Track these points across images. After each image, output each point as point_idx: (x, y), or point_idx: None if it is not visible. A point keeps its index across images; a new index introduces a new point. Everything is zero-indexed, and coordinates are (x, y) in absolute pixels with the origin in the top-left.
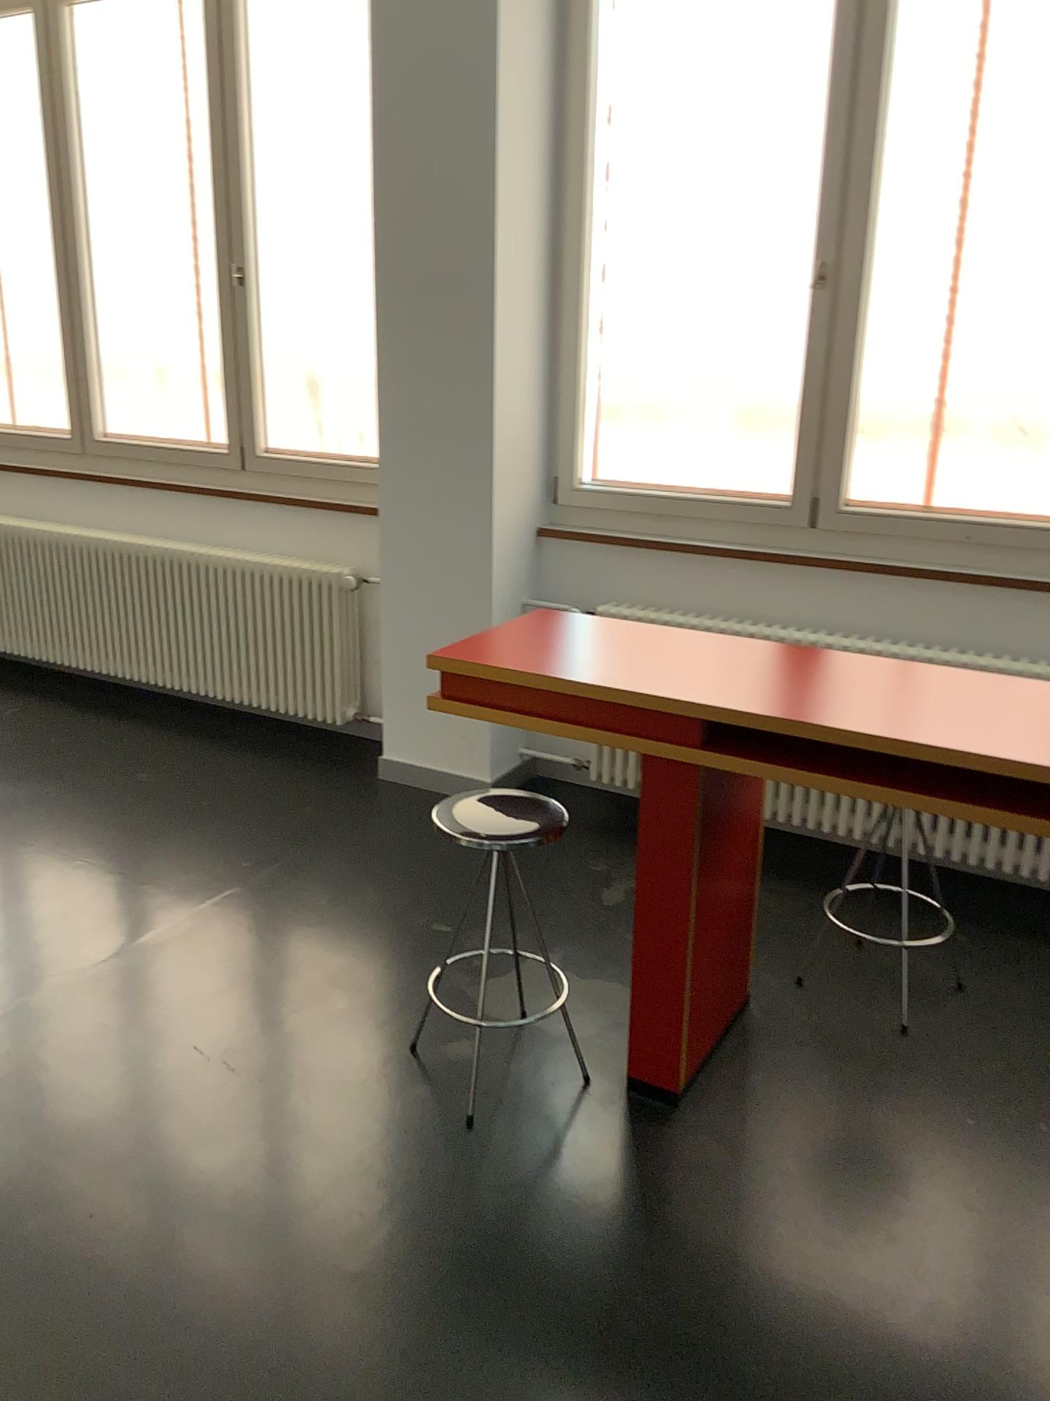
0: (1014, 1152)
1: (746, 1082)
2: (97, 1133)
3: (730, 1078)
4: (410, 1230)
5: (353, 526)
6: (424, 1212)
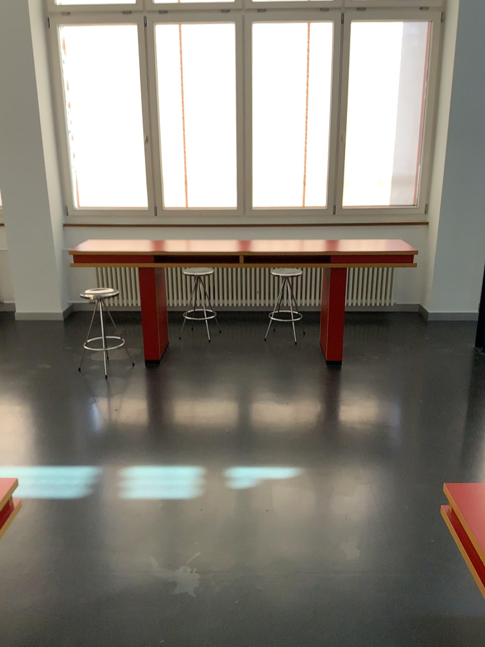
0: (242, 354)
1: (175, 356)
2: None
3: (171, 356)
4: (105, 395)
5: None
6: (106, 391)
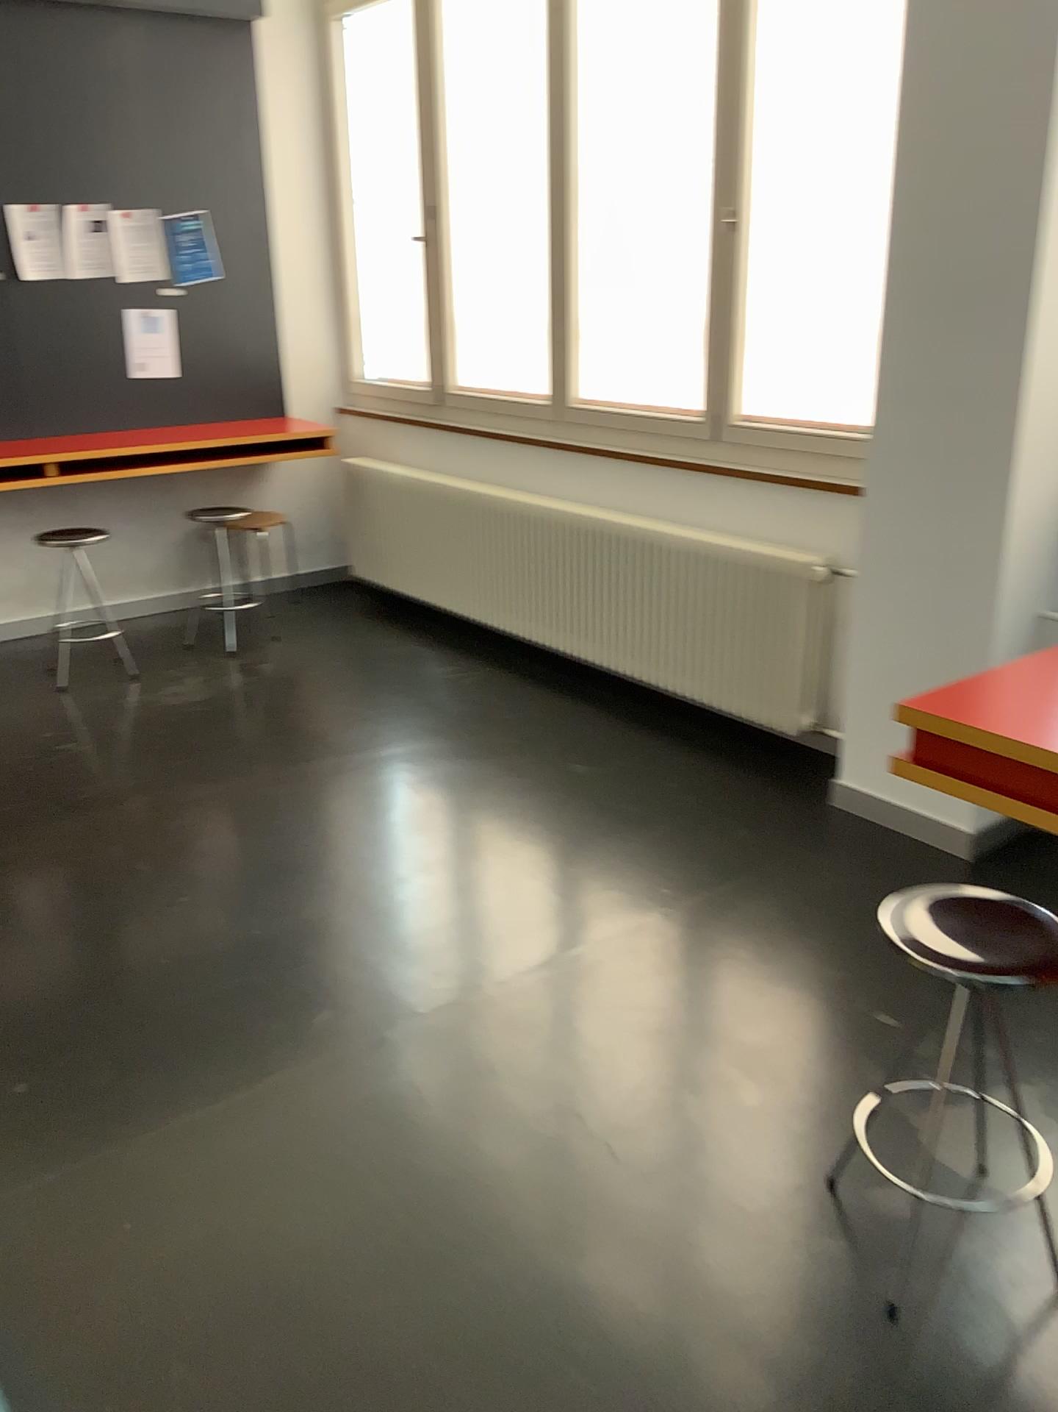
0: None
1: None
2: (457, 1209)
3: None
4: None
5: (831, 509)
6: None
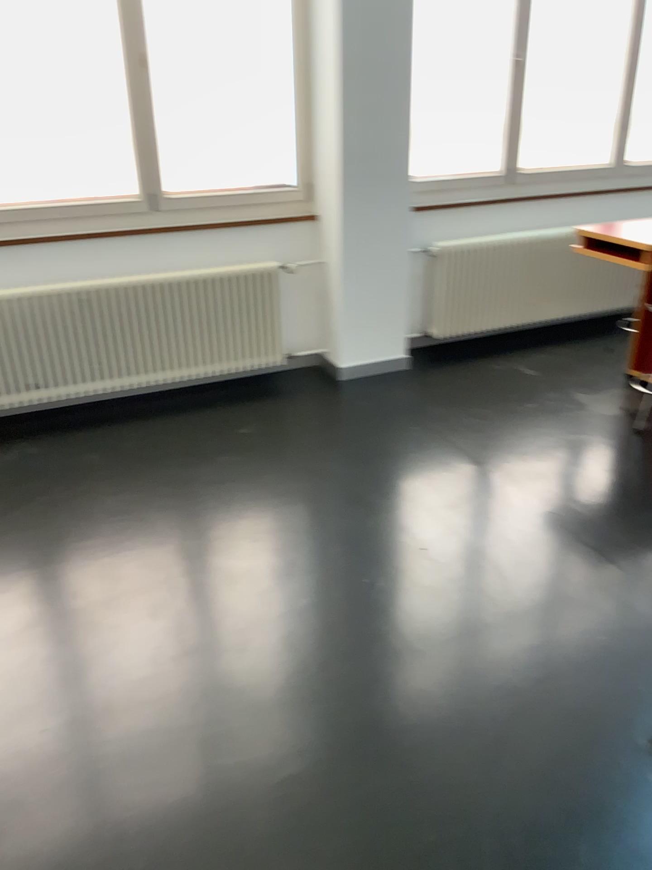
0: None
1: None
2: None
3: None
4: None
5: (253, 237)
6: None
